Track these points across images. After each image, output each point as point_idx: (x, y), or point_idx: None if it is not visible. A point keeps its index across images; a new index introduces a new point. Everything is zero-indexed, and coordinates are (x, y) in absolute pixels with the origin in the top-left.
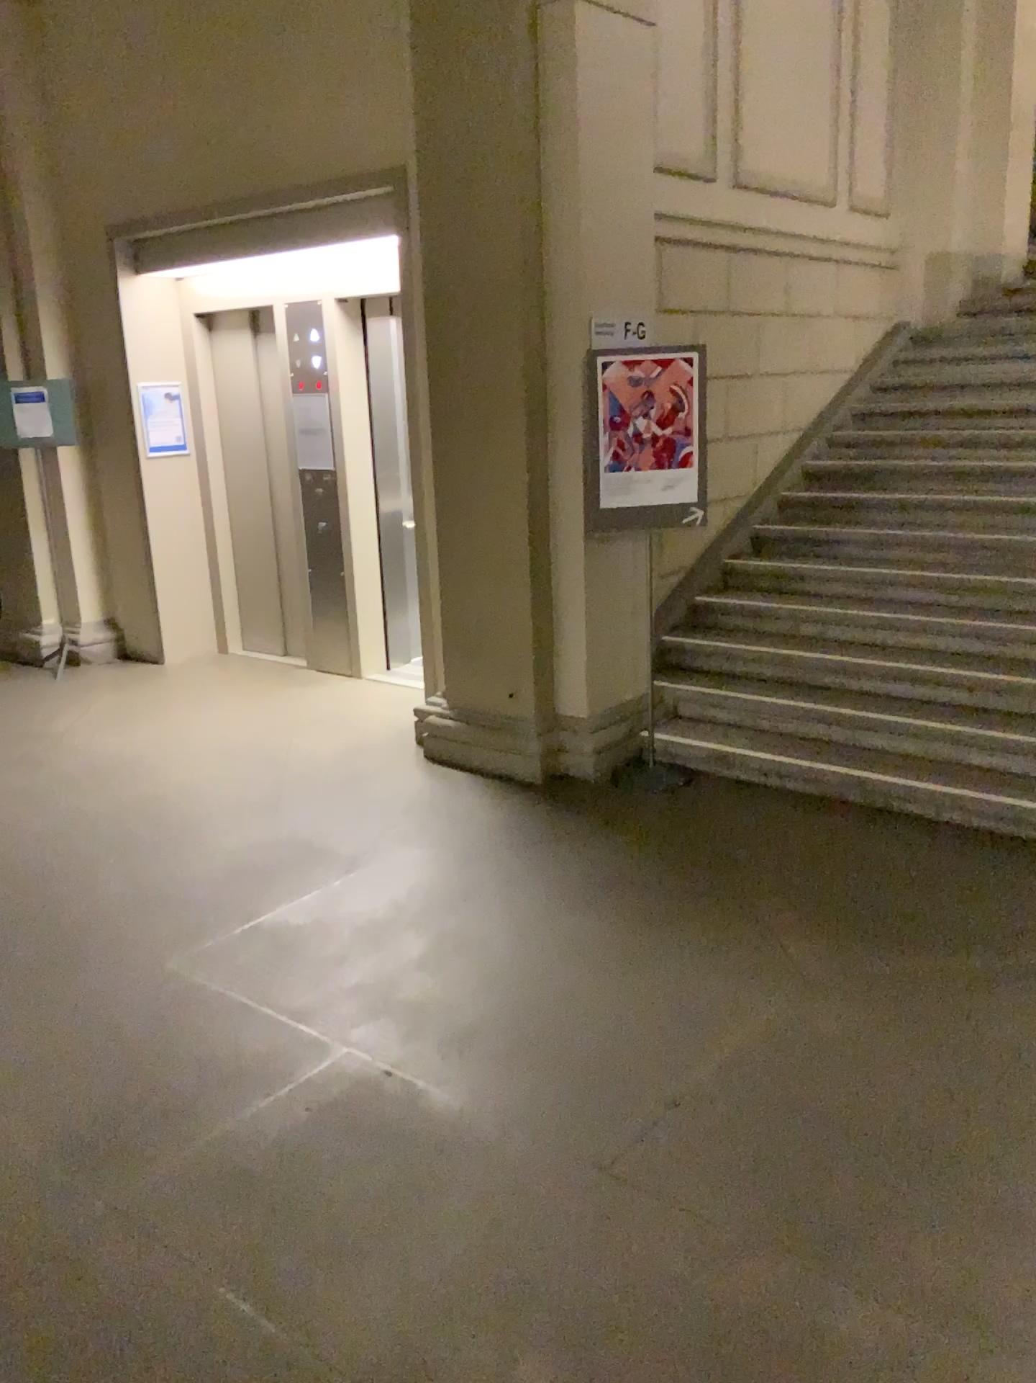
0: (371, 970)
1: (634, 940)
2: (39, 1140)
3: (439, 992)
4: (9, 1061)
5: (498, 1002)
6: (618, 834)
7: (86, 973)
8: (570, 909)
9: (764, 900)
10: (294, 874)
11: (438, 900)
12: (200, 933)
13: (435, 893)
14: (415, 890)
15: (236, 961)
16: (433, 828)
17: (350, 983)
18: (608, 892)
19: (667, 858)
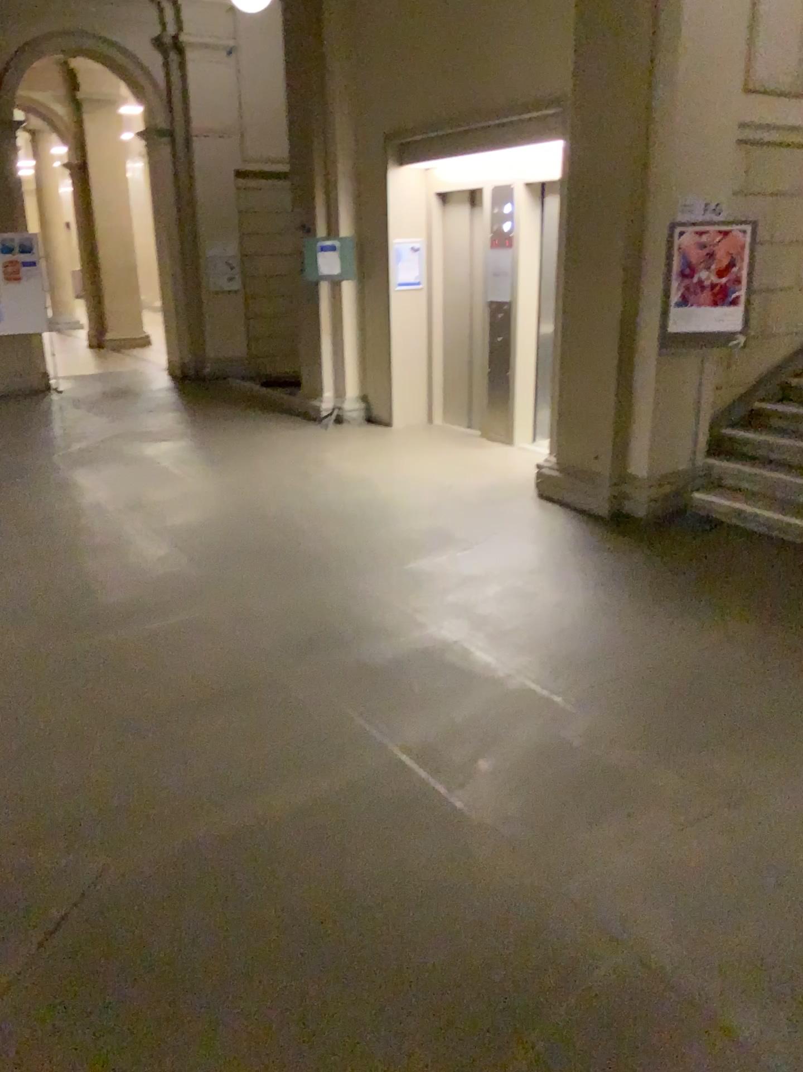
0: (464, 595)
1: (628, 603)
2: (275, 638)
3: (499, 611)
4: (266, 606)
5: (531, 620)
6: (648, 550)
7: (311, 574)
8: (596, 583)
9: (726, 595)
10: (437, 546)
11: (517, 569)
12: (375, 566)
13: (517, 565)
14: (505, 562)
15: (391, 581)
16: (529, 532)
17: (450, 599)
18: (625, 578)
19: (673, 566)
